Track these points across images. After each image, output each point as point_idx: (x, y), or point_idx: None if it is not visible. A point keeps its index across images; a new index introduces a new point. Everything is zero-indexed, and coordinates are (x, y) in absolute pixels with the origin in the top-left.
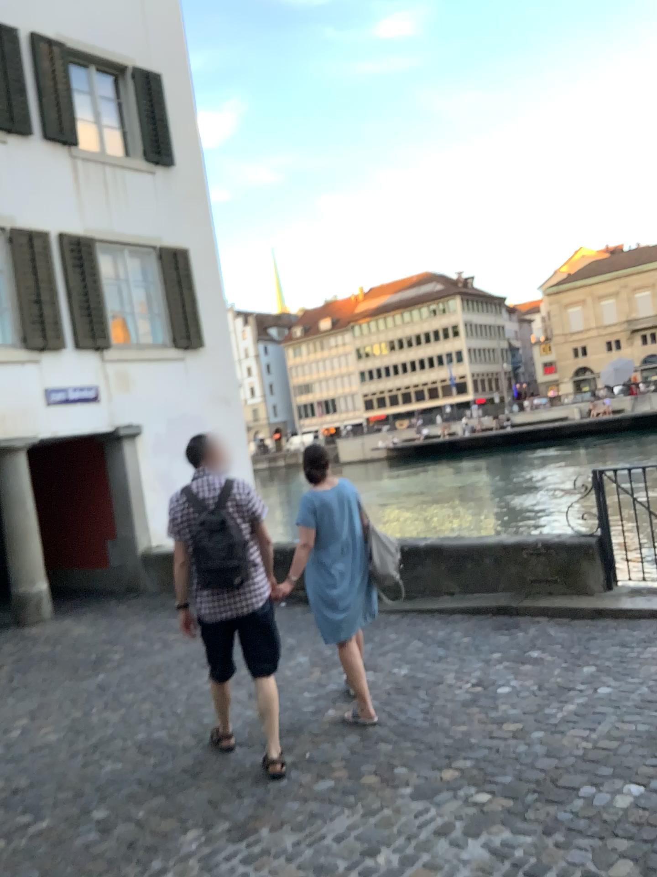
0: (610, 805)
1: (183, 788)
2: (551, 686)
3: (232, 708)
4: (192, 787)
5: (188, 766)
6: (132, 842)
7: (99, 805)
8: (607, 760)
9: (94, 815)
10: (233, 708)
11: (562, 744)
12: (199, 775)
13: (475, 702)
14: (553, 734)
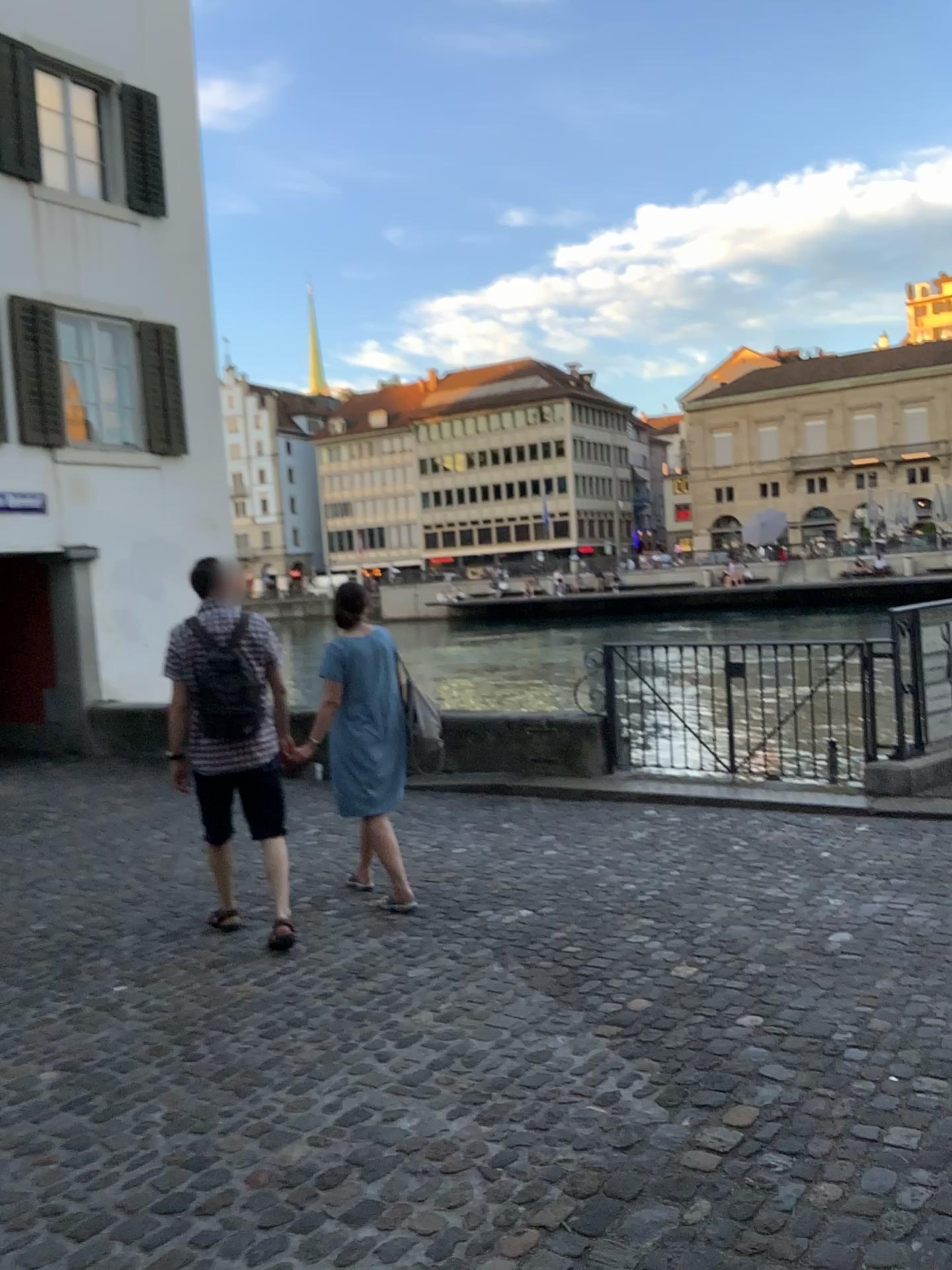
0: (497, 922)
1: (123, 909)
2: (503, 850)
3: (181, 857)
4: (131, 909)
5: (129, 897)
6: (71, 941)
7: (38, 919)
8: (516, 897)
9: (34, 925)
10: (181, 857)
11: (485, 887)
12: (139, 901)
13: (424, 859)
14: (483, 881)
